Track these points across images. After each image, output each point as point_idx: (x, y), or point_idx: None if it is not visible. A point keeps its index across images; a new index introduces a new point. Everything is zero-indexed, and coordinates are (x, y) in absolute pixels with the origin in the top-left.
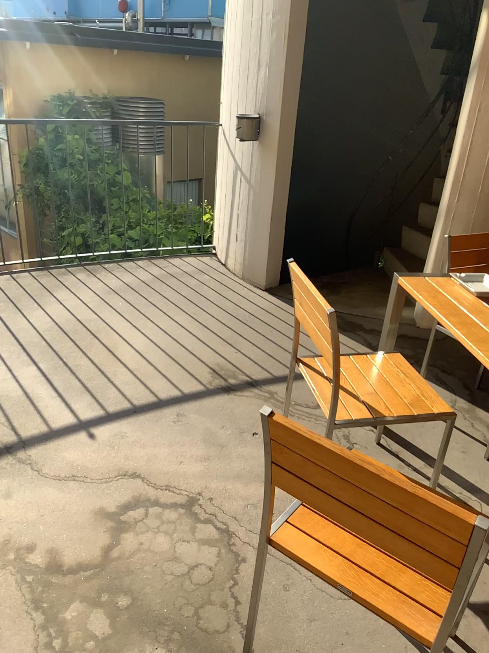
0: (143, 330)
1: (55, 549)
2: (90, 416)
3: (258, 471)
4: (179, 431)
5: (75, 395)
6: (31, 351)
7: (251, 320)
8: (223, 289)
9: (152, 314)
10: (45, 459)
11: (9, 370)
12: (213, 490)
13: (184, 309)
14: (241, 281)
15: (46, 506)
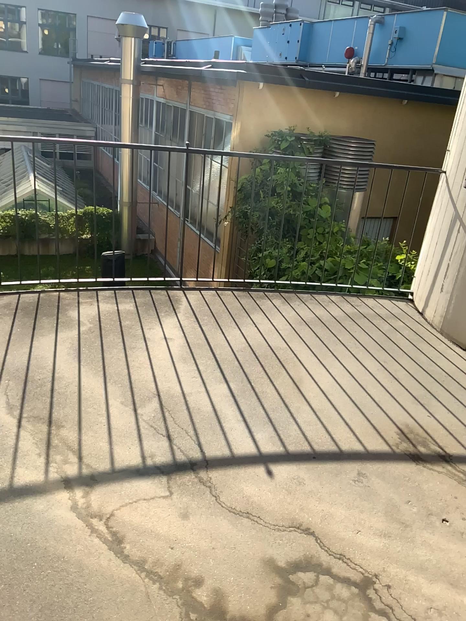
0: (330, 369)
1: (221, 591)
2: (270, 451)
3: (446, 568)
4: (358, 491)
5: (259, 423)
6: (224, 369)
7: (448, 381)
8: (418, 340)
9: (342, 354)
10: (224, 486)
11: (202, 385)
12: (392, 575)
13: (374, 355)
14: (438, 335)
15: (219, 539)
